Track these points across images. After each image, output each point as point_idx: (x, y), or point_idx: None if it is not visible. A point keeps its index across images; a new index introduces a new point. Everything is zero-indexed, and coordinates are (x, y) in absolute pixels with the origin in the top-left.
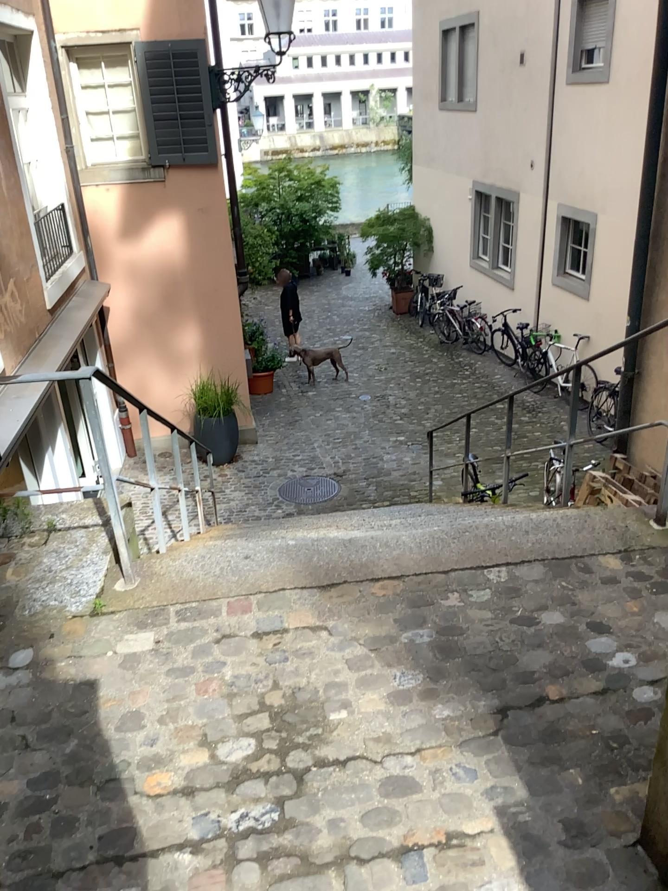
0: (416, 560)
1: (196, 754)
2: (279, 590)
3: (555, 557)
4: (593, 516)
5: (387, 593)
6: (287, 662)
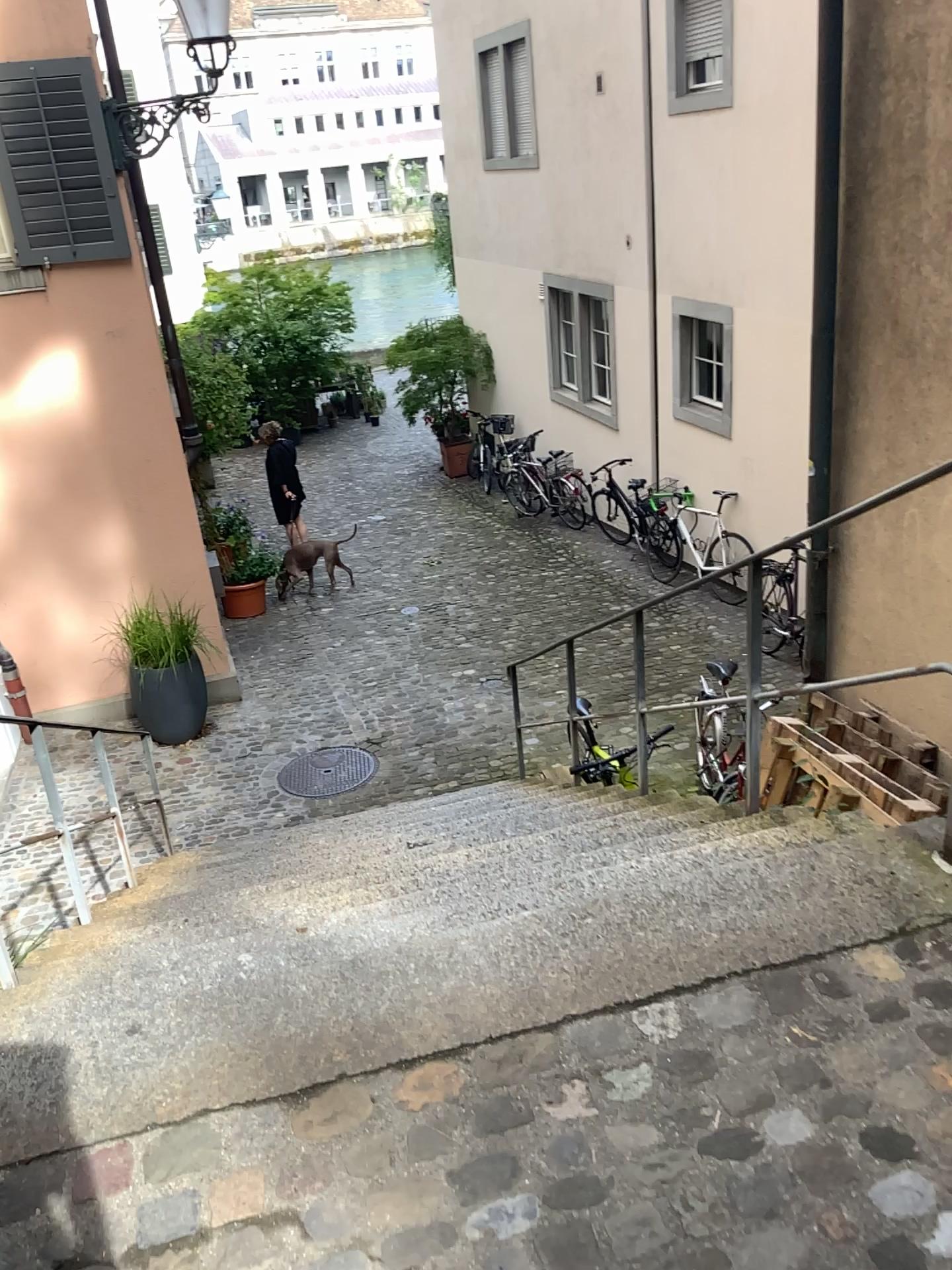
0: (491, 1001)
1: None
2: (203, 1112)
3: (768, 962)
4: (824, 855)
5: (434, 1095)
6: None
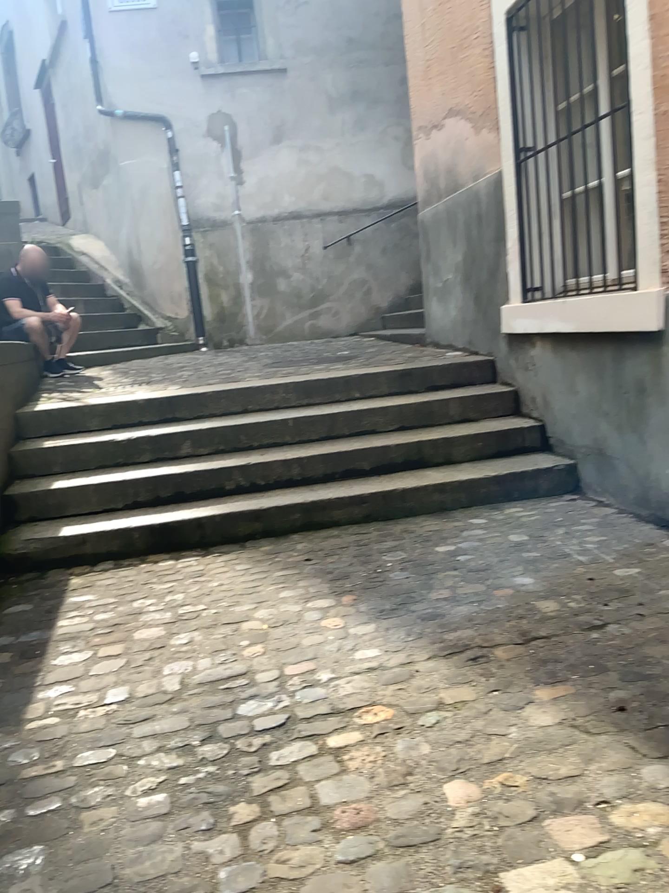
0: None
1: (340, 738)
2: None
3: None
4: None
5: None
6: (219, 875)
